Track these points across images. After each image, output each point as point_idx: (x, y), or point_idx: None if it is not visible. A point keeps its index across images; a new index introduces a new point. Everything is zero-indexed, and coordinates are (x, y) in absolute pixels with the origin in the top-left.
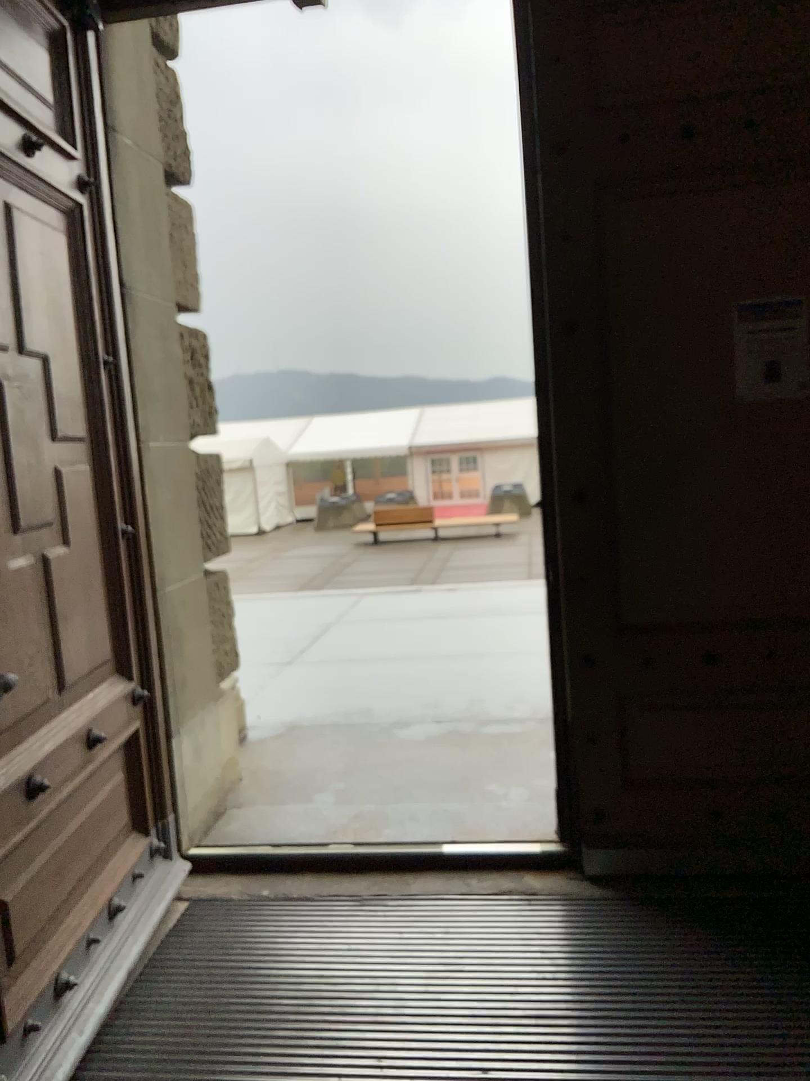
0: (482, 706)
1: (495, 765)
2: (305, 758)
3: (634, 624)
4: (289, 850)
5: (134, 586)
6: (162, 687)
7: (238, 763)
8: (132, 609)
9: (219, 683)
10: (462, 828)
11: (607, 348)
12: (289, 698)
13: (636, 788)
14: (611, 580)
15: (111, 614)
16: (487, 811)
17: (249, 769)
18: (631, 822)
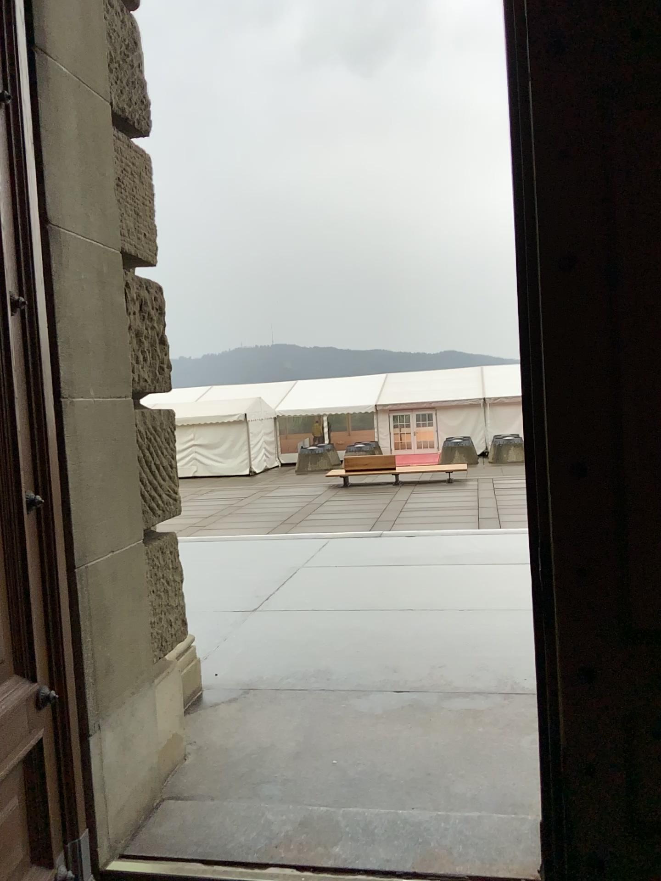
0: (443, 674)
1: (461, 757)
2: (256, 734)
3: (647, 630)
4: (223, 875)
5: (42, 566)
6: (76, 683)
7: (185, 740)
8: (38, 593)
9: (164, 654)
10: (427, 856)
11: (615, 289)
12: (249, 655)
13: (648, 836)
14: (618, 574)
15: (5, 604)
16: (454, 829)
17: (195, 746)
18: (642, 878)
